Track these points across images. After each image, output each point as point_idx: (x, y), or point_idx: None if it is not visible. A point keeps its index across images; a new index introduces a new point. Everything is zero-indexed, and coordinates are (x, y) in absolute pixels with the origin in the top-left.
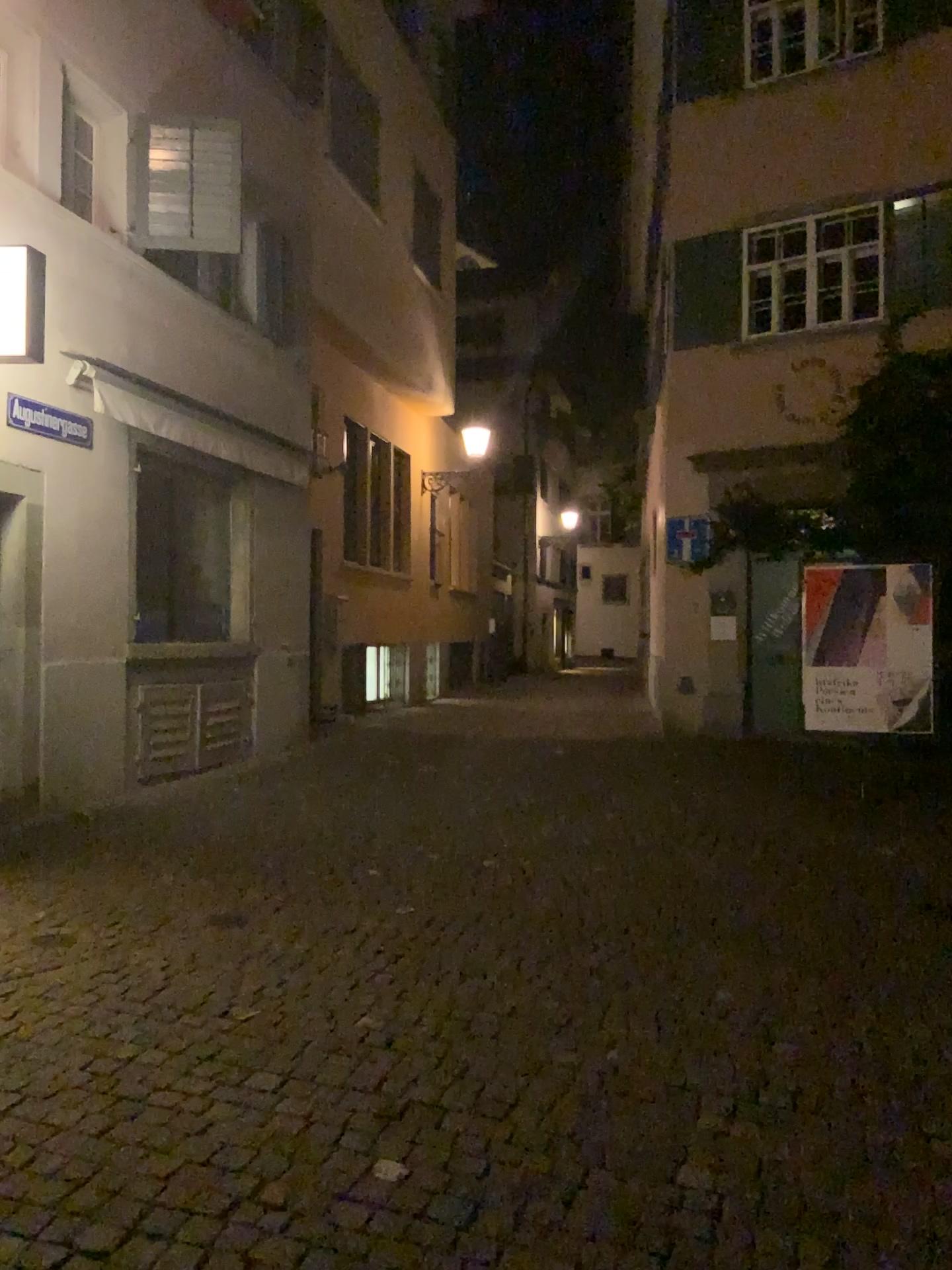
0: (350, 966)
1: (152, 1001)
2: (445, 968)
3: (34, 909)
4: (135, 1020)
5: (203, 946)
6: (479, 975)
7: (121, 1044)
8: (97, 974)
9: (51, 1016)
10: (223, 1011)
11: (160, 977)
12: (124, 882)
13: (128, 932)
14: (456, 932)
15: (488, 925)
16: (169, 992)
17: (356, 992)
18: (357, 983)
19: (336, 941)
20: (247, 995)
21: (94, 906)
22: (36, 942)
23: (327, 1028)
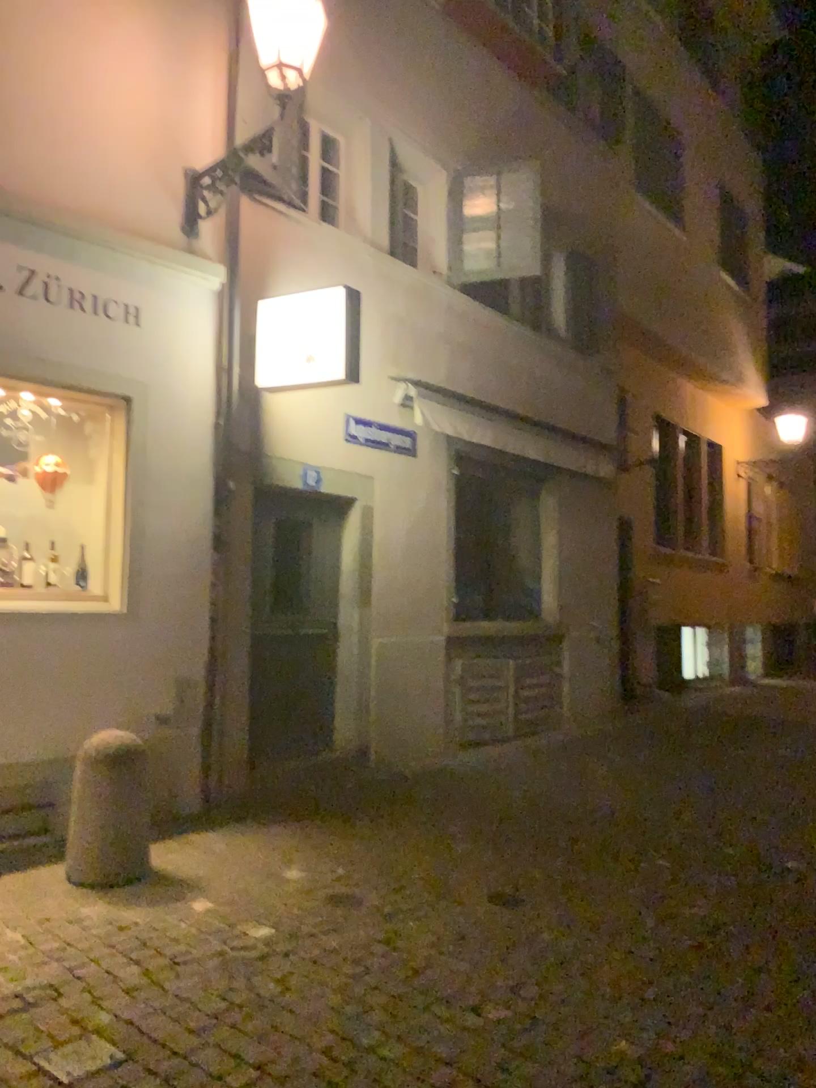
0: (617, 973)
1: (409, 983)
2: (725, 992)
3: (334, 868)
4: (387, 1003)
5: (473, 927)
6: (765, 1008)
7: (366, 1031)
8: (367, 945)
9: (313, 986)
10: (474, 1007)
11: (424, 956)
12: (419, 848)
13: (408, 901)
14: (744, 946)
15: (783, 943)
16: (426, 976)
17: (617, 1008)
18: (620, 996)
19: (608, 939)
20: (502, 991)
21: (386, 870)
22: (326, 902)
23: (577, 1050)
